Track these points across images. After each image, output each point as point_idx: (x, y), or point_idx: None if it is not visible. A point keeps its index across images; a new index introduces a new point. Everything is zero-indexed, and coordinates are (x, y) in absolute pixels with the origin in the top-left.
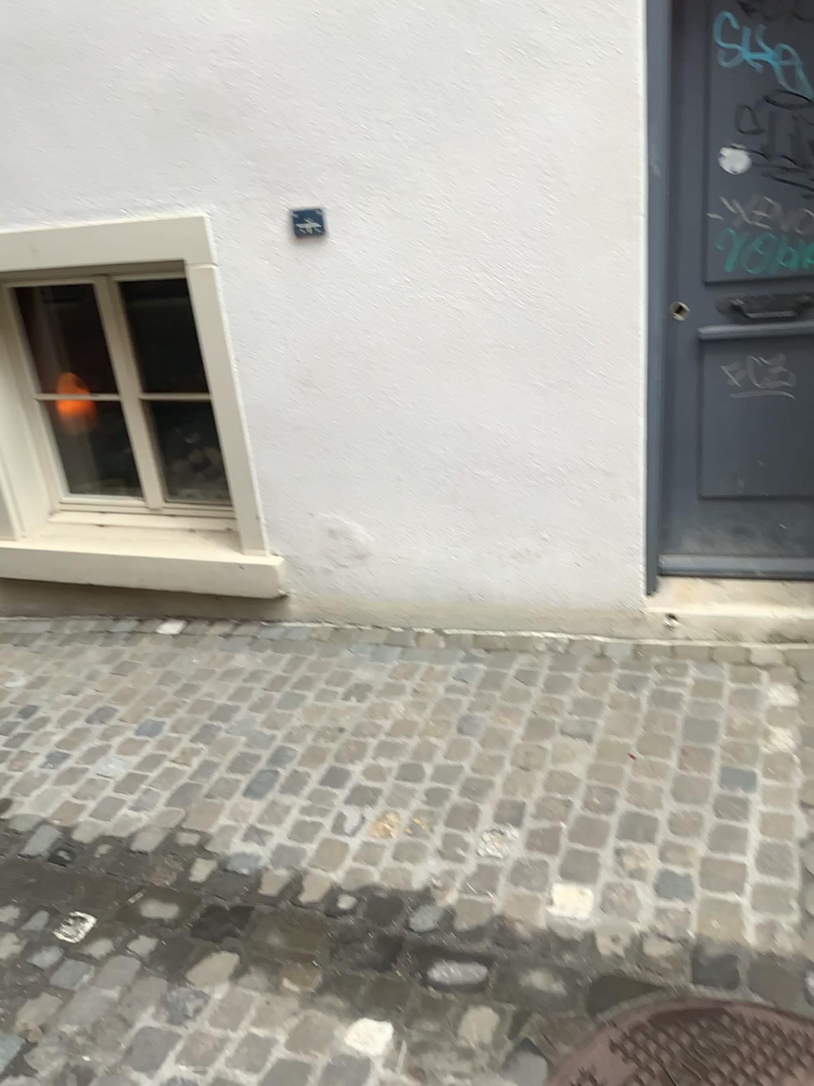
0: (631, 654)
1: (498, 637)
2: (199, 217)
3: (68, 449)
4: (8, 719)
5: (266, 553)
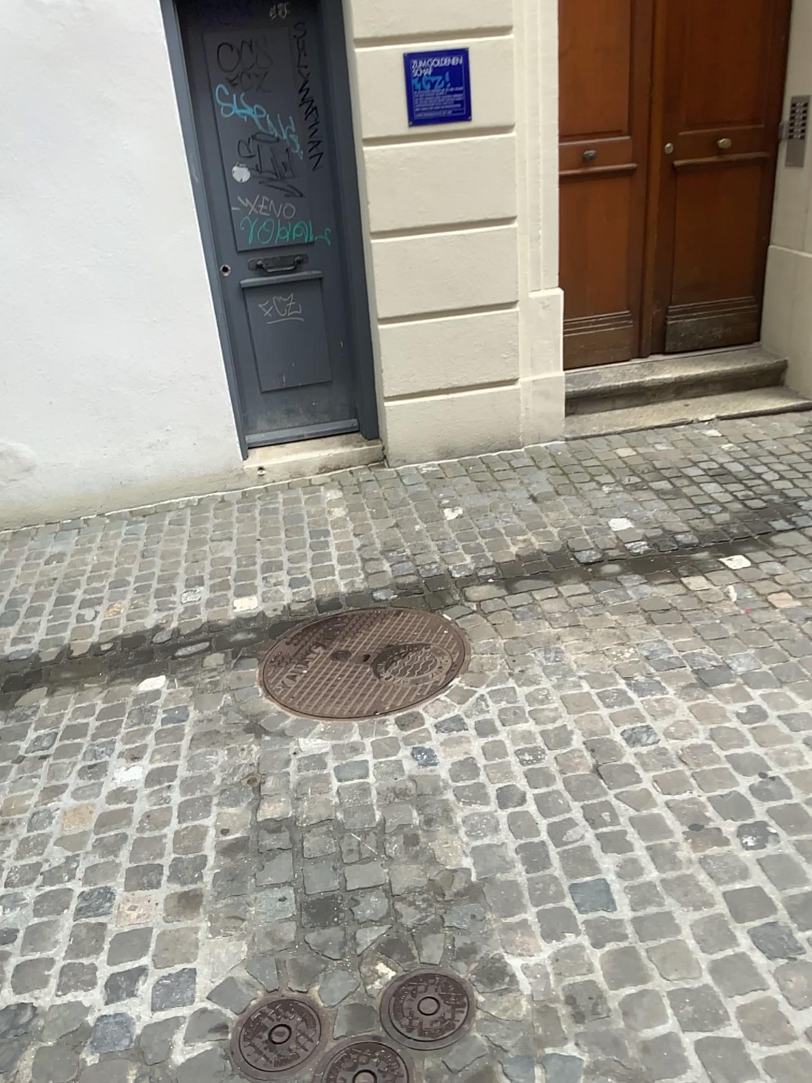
0: (240, 497)
1: (147, 508)
2: None
3: None
4: None
5: None
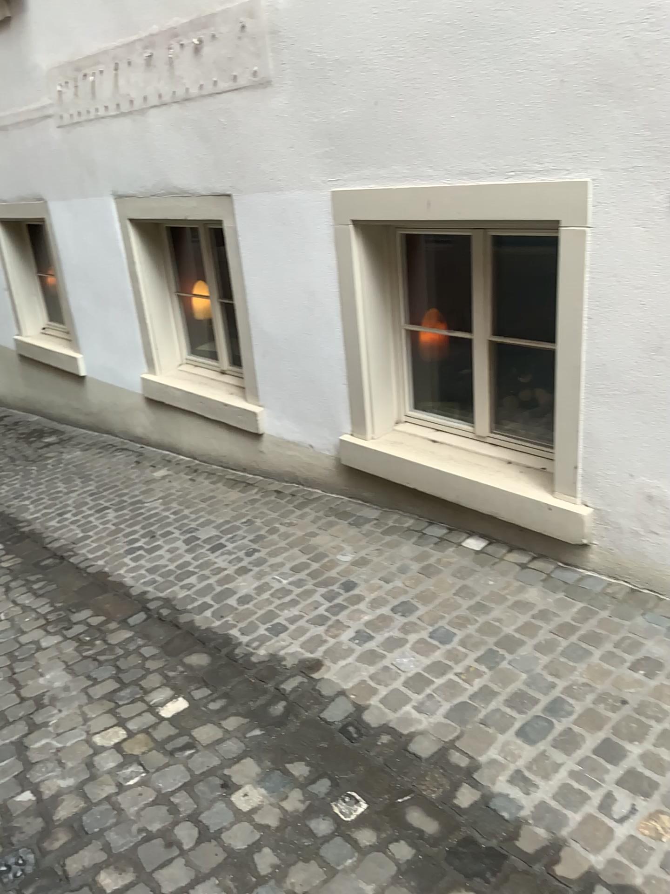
0: None
1: None
2: (583, 183)
3: (422, 370)
4: (333, 588)
5: (578, 502)
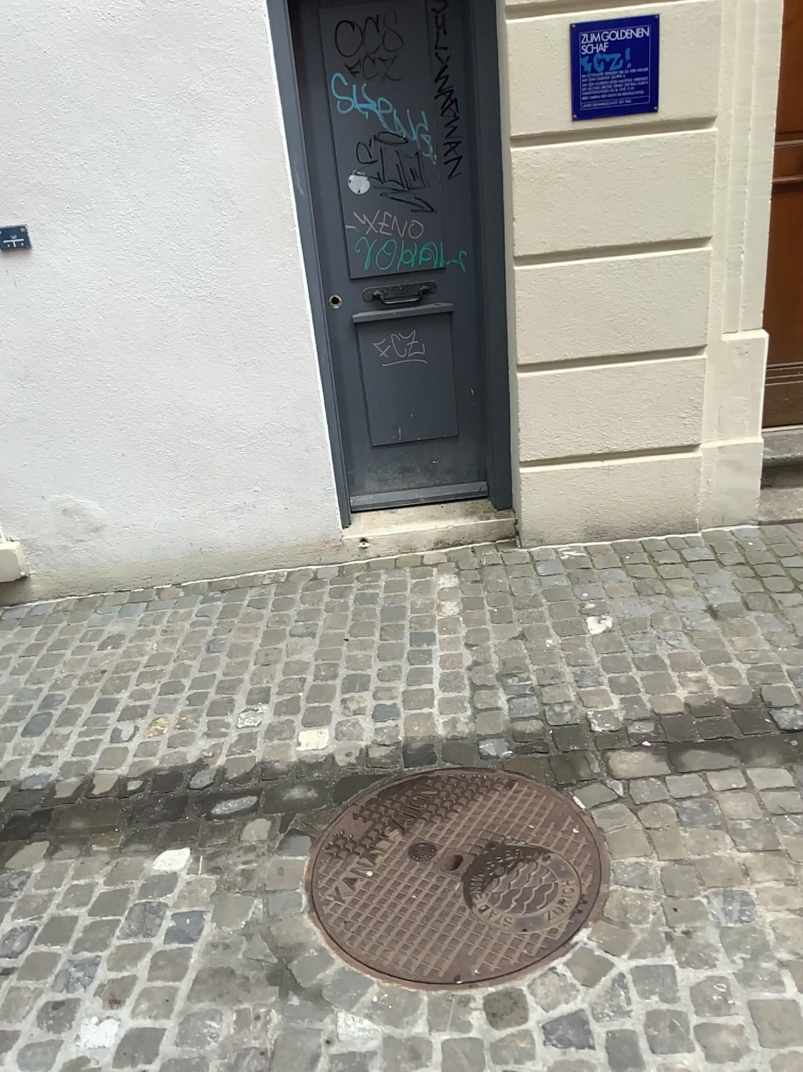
0: (336, 574)
1: (227, 580)
2: None
3: None
4: None
5: (5, 541)
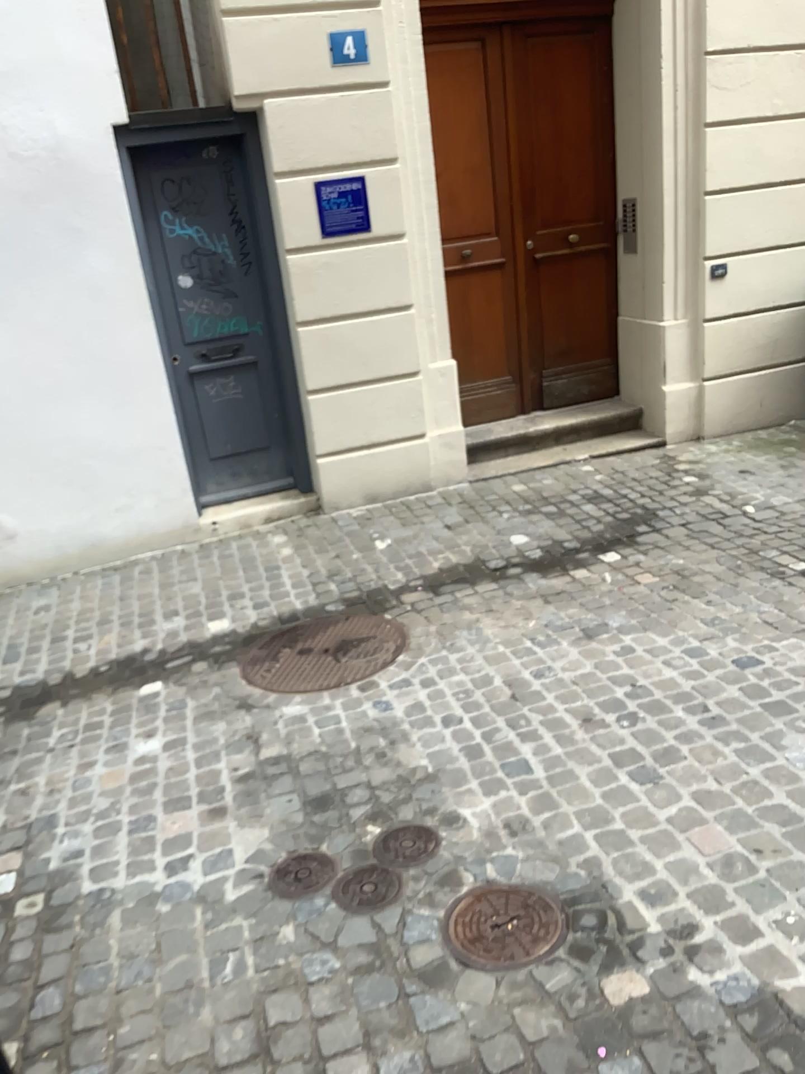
0: (198, 548)
1: (118, 563)
2: None
3: None
4: None
5: None
